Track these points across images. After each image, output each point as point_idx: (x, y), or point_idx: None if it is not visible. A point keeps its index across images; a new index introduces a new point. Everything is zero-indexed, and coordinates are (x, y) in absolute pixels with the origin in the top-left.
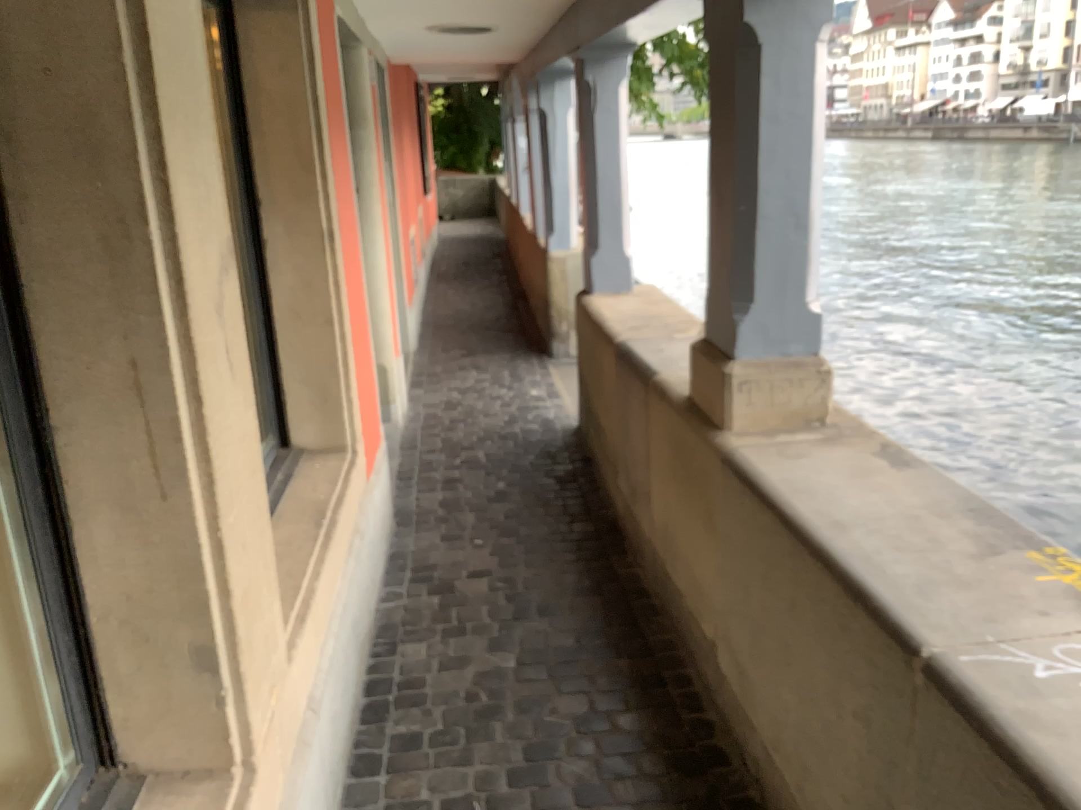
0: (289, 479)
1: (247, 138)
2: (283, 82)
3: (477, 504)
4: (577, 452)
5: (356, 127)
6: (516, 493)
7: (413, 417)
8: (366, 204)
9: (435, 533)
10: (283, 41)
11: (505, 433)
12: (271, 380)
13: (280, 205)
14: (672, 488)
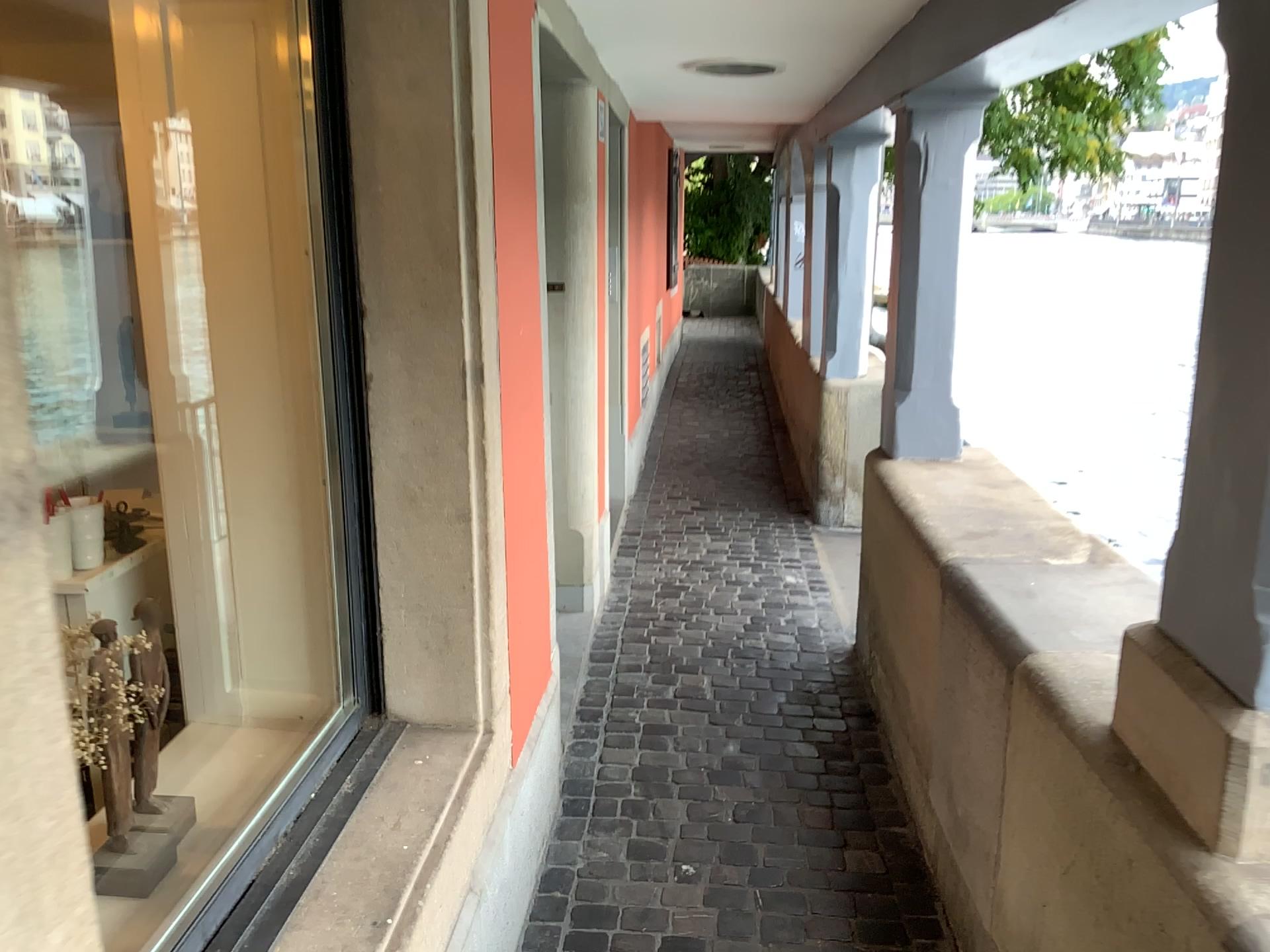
0: (364, 794)
1: (349, 204)
2: (416, 111)
3: (695, 780)
4: (853, 695)
5: (563, 196)
6: (755, 763)
7: (617, 605)
8: (570, 309)
9: (623, 835)
10: (421, 42)
11: (745, 646)
12: (366, 602)
13: (398, 319)
14: (1055, 889)
